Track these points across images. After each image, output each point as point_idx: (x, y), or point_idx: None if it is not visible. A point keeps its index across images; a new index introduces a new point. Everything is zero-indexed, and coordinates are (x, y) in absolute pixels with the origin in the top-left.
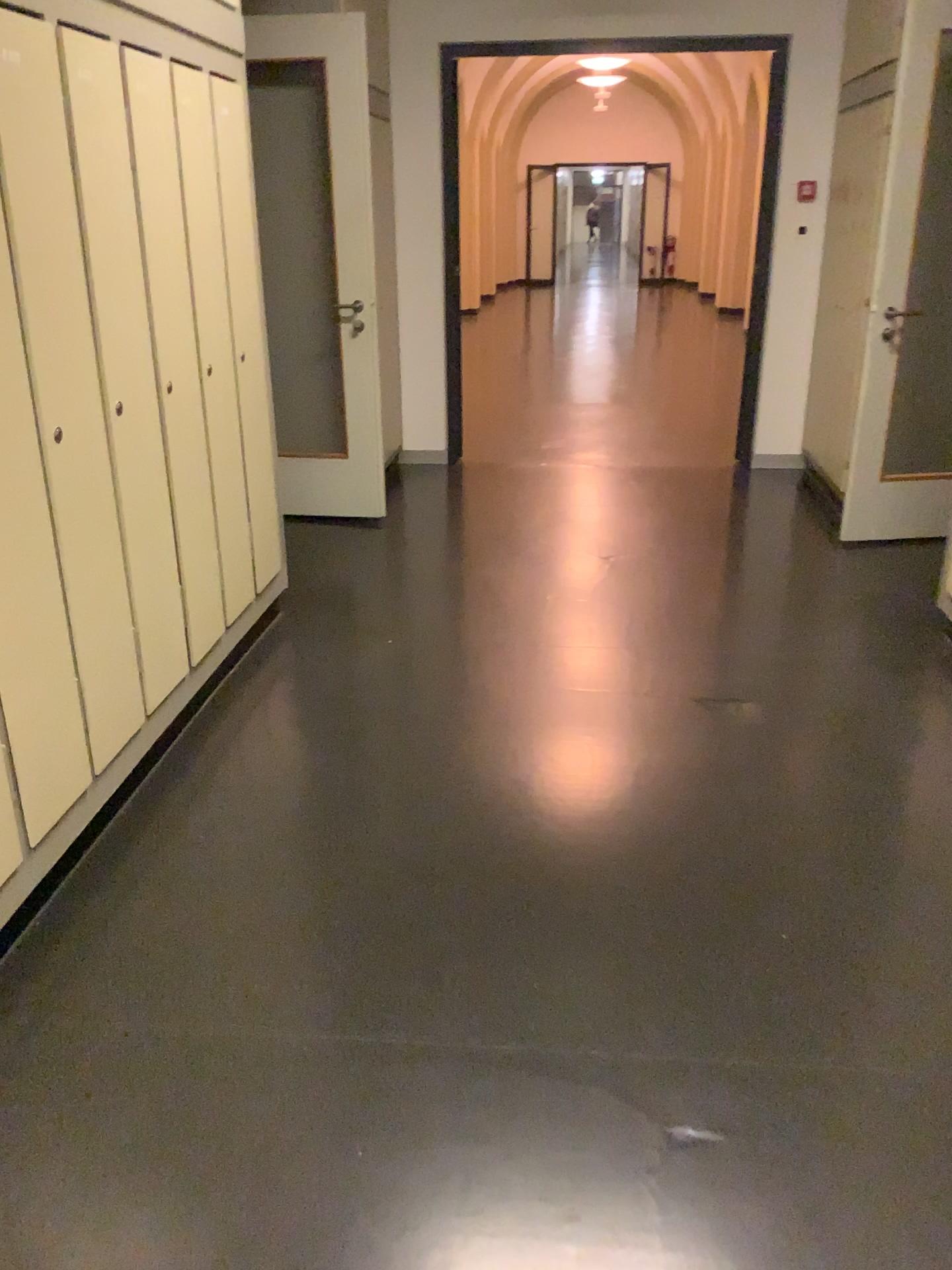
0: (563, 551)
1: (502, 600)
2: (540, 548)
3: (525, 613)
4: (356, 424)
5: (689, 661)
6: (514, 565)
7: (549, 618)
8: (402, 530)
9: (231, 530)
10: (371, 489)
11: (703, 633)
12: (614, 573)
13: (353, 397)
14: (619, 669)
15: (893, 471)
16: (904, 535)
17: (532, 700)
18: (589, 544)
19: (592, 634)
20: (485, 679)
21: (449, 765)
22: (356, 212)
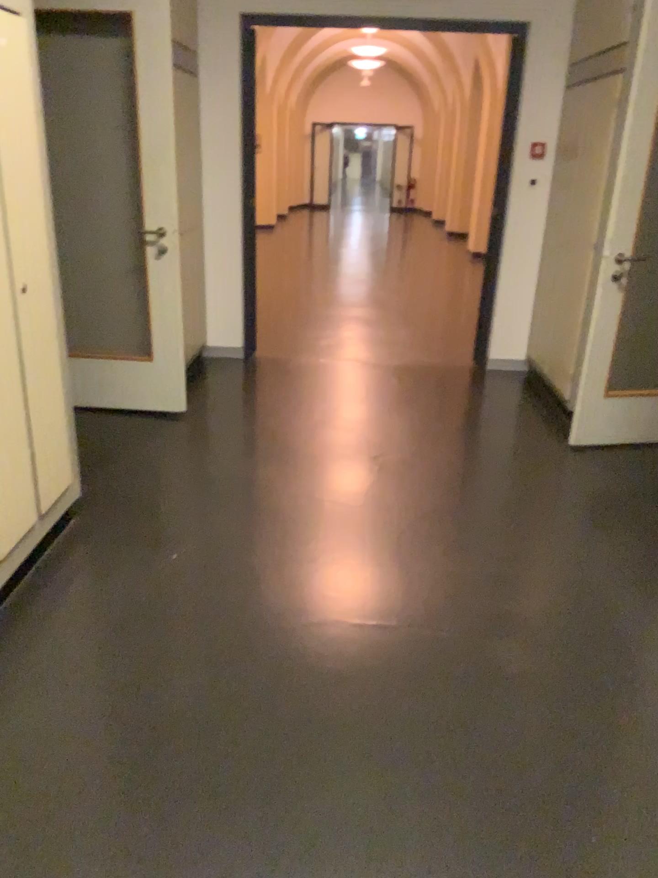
0: (337, 454)
1: (282, 511)
2: (317, 449)
3: (303, 525)
4: (159, 334)
5: (455, 590)
6: (293, 467)
7: (324, 532)
8: (197, 428)
9: (4, 467)
10: (173, 389)
11: (465, 552)
12: (382, 479)
13: (157, 311)
14: (391, 601)
15: (616, 391)
16: (623, 444)
17: (307, 643)
18: (359, 445)
19: (363, 552)
20: (261, 614)
21: (216, 744)
22: (160, 150)
